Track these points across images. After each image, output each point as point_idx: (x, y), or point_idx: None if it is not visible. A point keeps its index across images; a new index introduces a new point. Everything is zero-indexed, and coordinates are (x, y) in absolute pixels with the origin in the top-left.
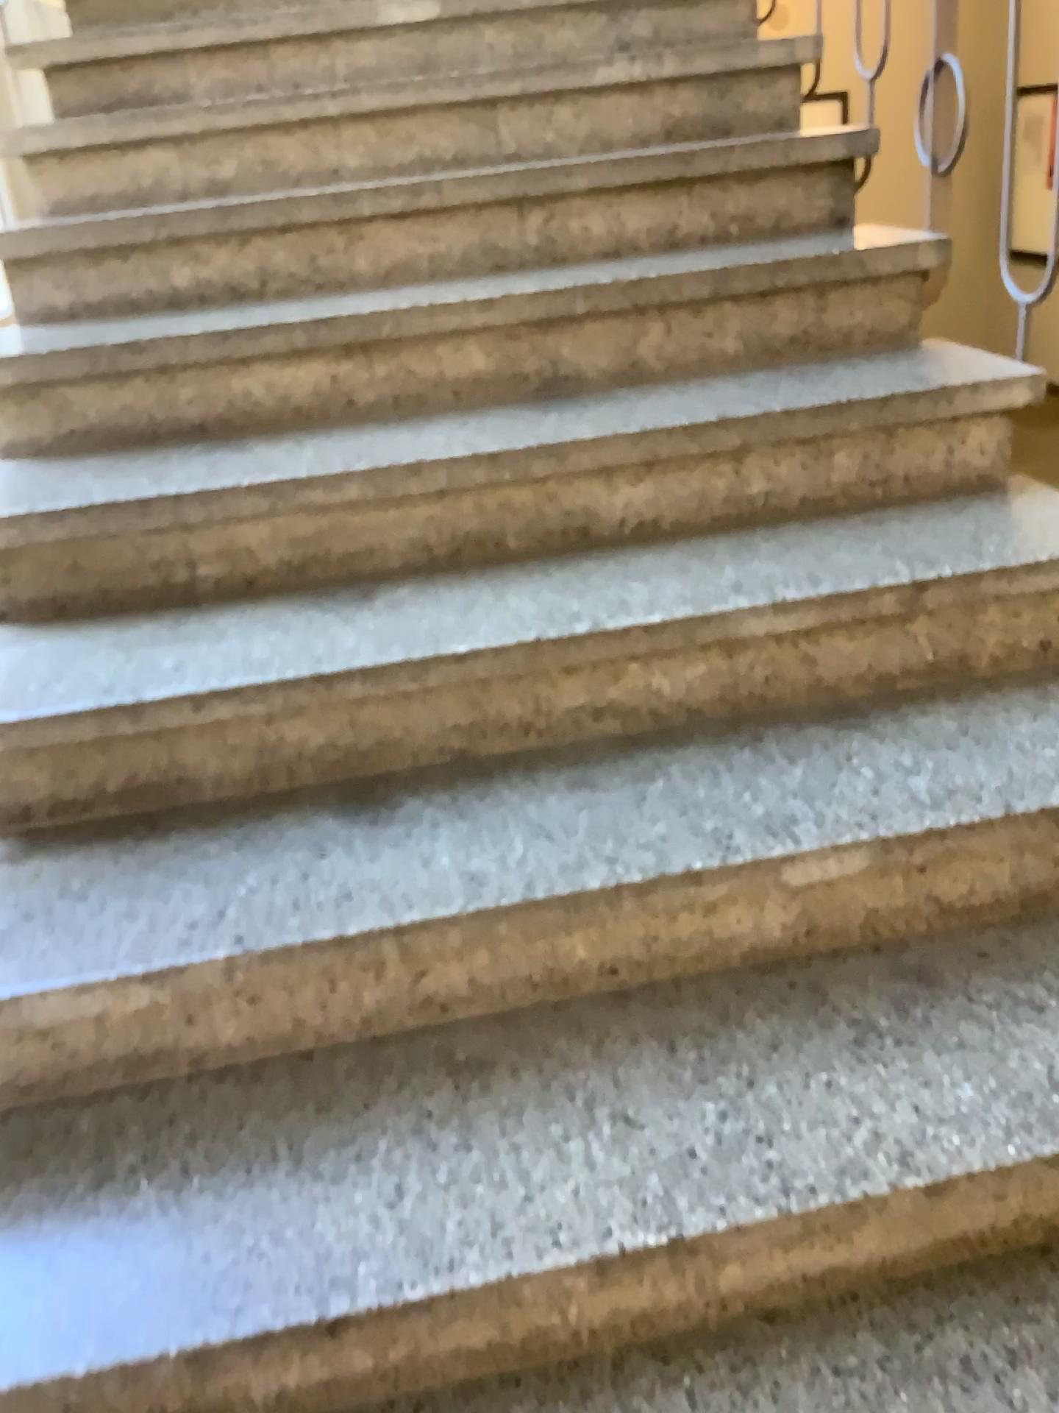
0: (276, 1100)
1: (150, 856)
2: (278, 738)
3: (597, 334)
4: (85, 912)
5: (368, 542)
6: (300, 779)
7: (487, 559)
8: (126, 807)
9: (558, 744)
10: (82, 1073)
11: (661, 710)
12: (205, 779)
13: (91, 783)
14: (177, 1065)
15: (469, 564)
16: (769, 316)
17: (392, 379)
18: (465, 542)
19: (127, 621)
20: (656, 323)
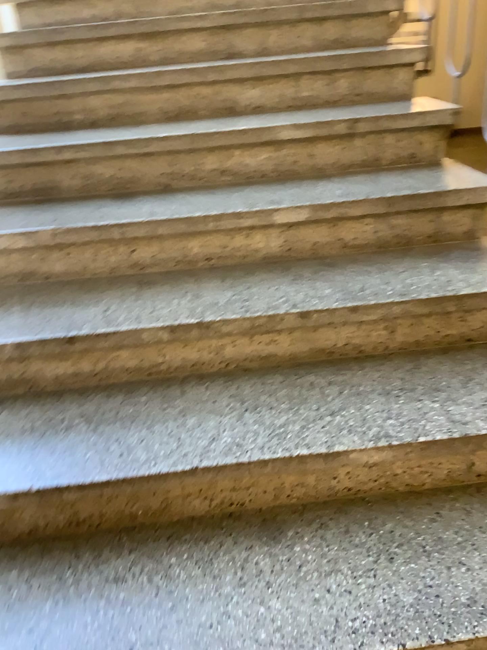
0: (71, 289)
1: (37, 208)
2: (92, 172)
3: (248, 37)
4: (6, 219)
5: (141, 109)
6: (101, 191)
7: (190, 120)
8: (32, 197)
9: (205, 184)
10: (1, 277)
11: (247, 172)
12: (63, 187)
13: (19, 185)
14: (37, 279)
15: (182, 122)
16: (322, 32)
17: (161, 53)
18: (181, 112)
19: (44, 137)
20: (273, 33)
